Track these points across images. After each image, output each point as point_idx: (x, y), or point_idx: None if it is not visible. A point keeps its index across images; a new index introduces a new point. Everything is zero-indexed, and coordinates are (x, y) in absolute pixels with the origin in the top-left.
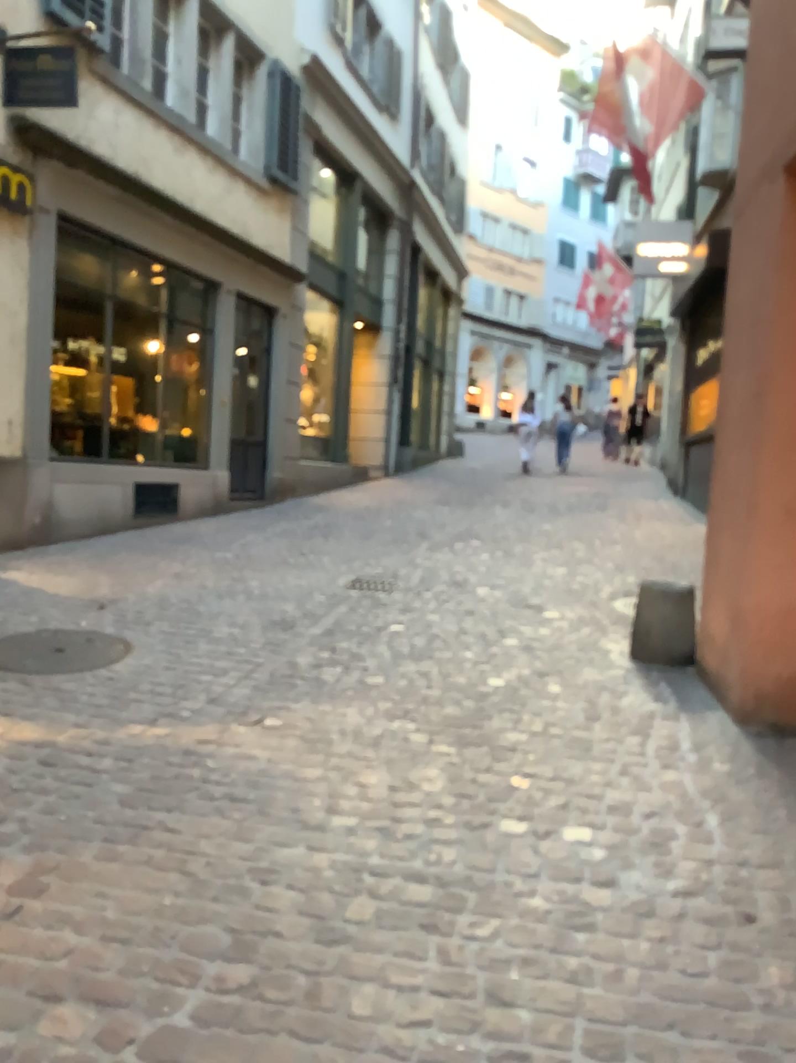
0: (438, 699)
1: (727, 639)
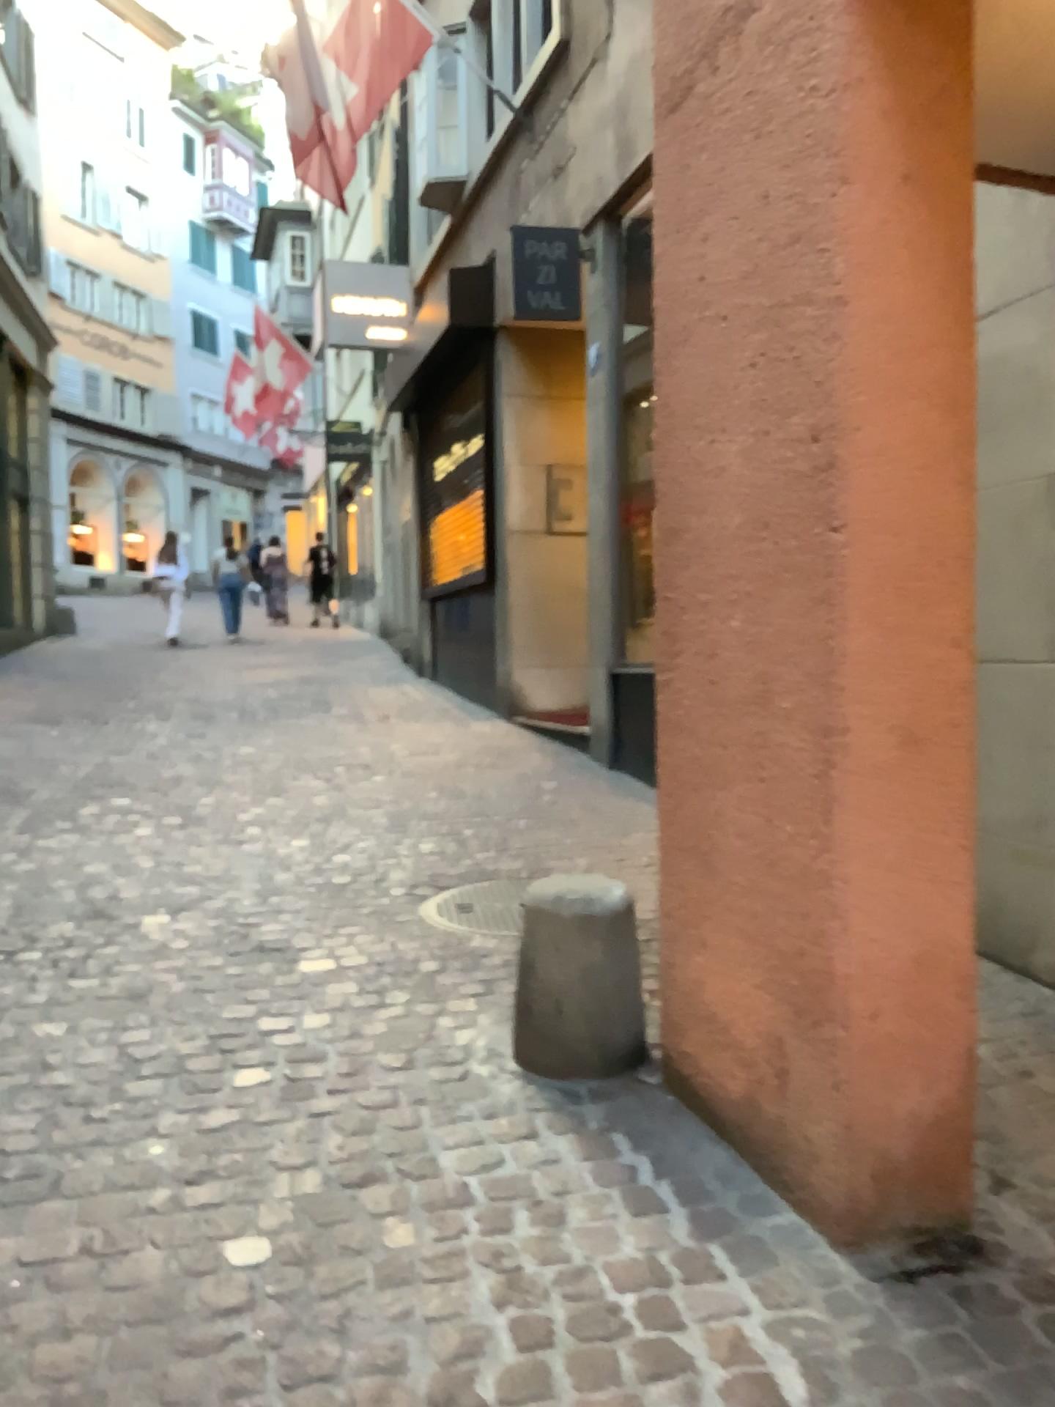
0: (91, 1397)
1: (767, 1033)
